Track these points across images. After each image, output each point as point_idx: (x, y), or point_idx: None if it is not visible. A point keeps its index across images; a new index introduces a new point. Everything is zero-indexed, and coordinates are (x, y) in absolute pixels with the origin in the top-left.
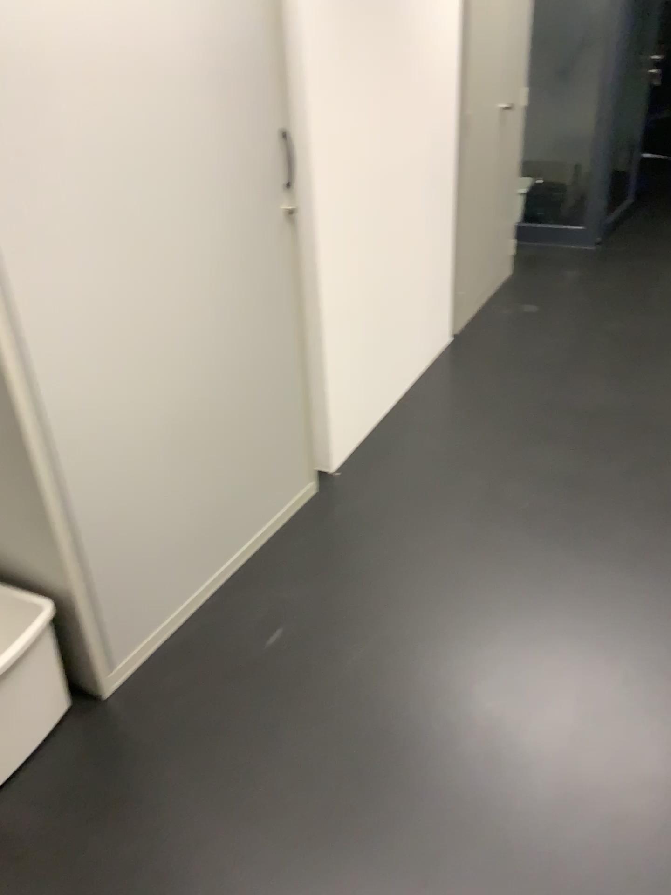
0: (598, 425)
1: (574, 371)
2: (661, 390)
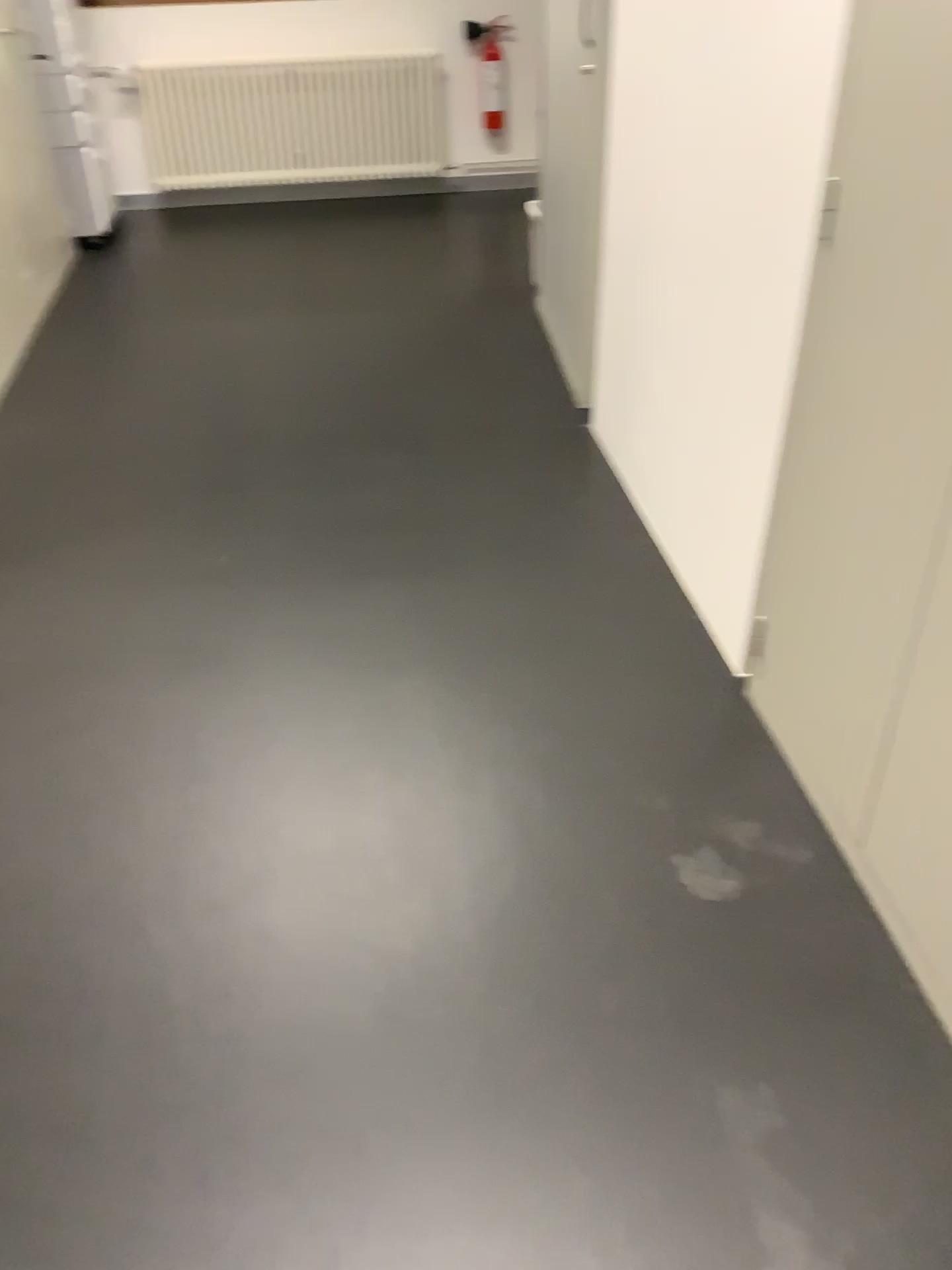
0: (347, 556)
1: (437, 652)
2: (271, 652)
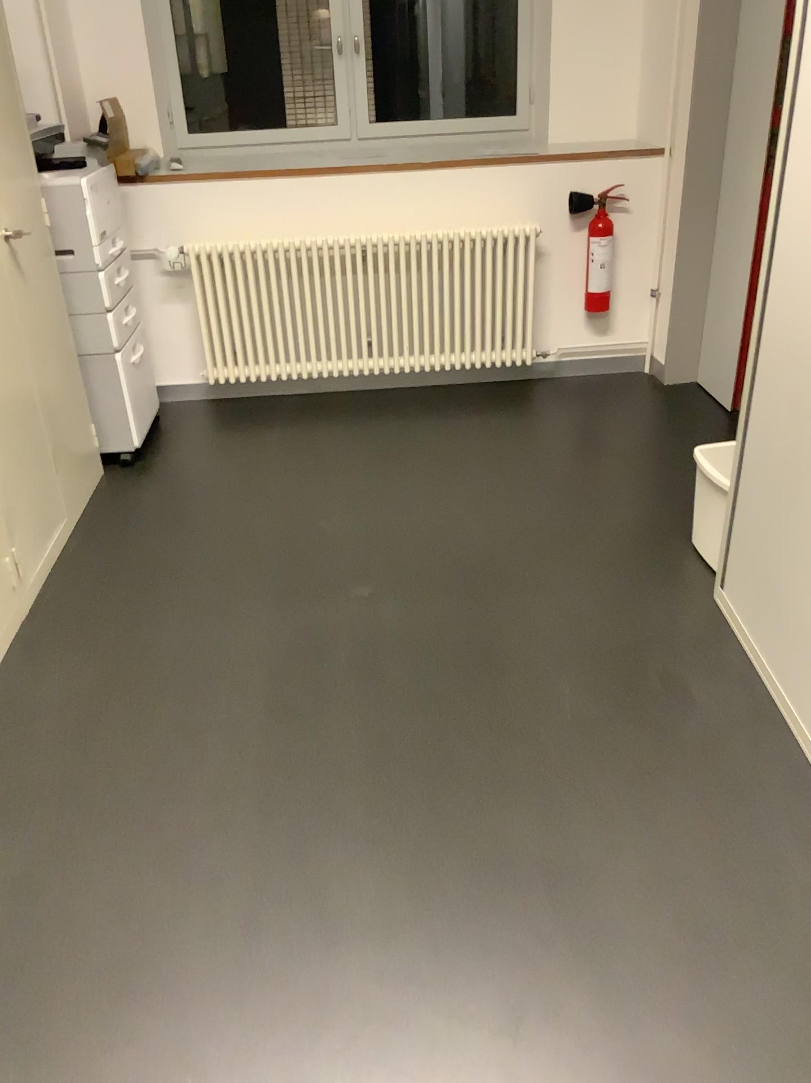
0: None
1: None
2: None
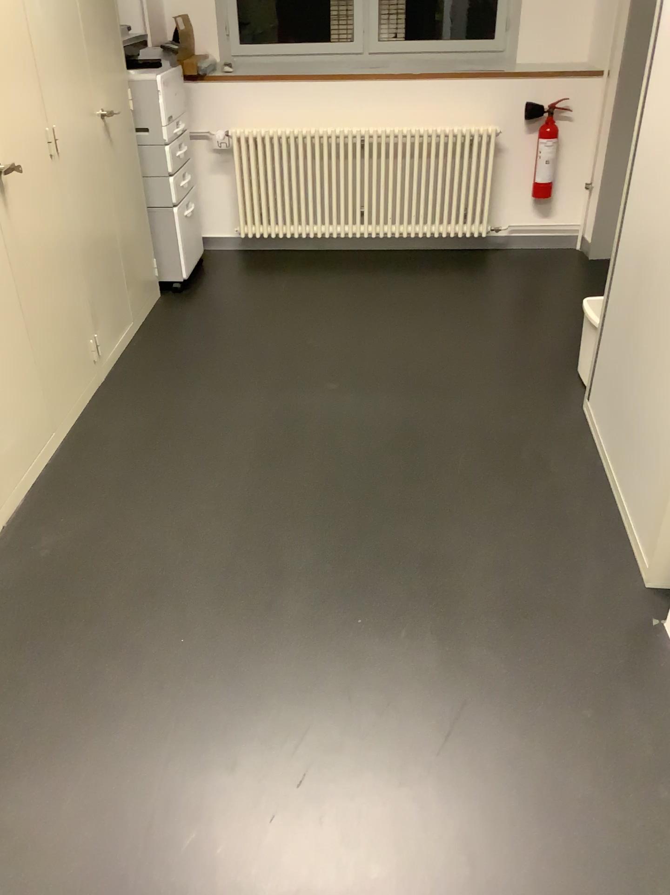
0: (357, 887)
1: None
2: None
